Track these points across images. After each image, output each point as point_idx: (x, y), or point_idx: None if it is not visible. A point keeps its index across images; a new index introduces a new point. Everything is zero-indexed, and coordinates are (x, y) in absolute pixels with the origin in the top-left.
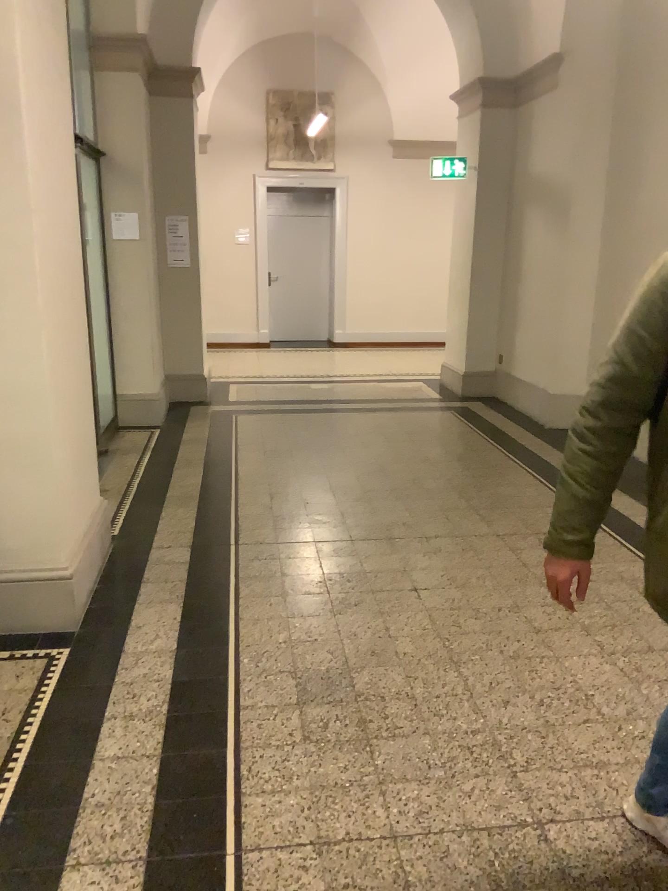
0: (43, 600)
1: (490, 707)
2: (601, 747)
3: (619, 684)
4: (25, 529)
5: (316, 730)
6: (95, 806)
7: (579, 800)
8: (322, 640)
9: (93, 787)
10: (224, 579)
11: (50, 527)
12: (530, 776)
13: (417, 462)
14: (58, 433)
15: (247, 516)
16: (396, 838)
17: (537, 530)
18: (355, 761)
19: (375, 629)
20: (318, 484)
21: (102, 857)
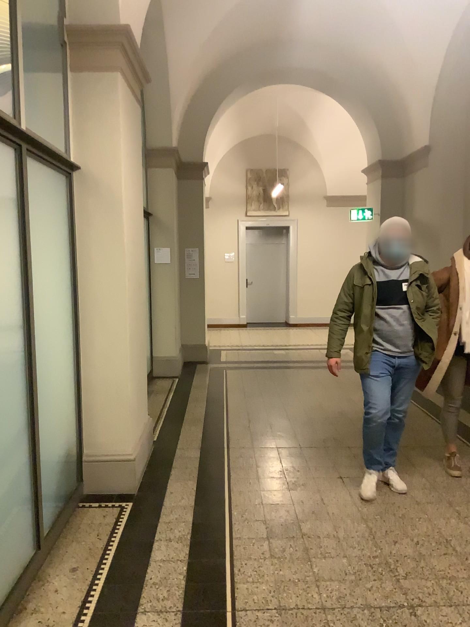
0: (117, 474)
1: (385, 543)
2: (453, 568)
3: (469, 534)
4: (109, 430)
5: (278, 551)
6: (152, 583)
7: (437, 595)
8: (282, 503)
9: (151, 574)
10: (221, 468)
11: (123, 430)
12: (407, 581)
13: (344, 401)
14: (130, 375)
15: (234, 432)
16: (325, 609)
17: (422, 444)
18: (301, 568)
19: (314, 498)
20: (279, 414)
21: (158, 608)
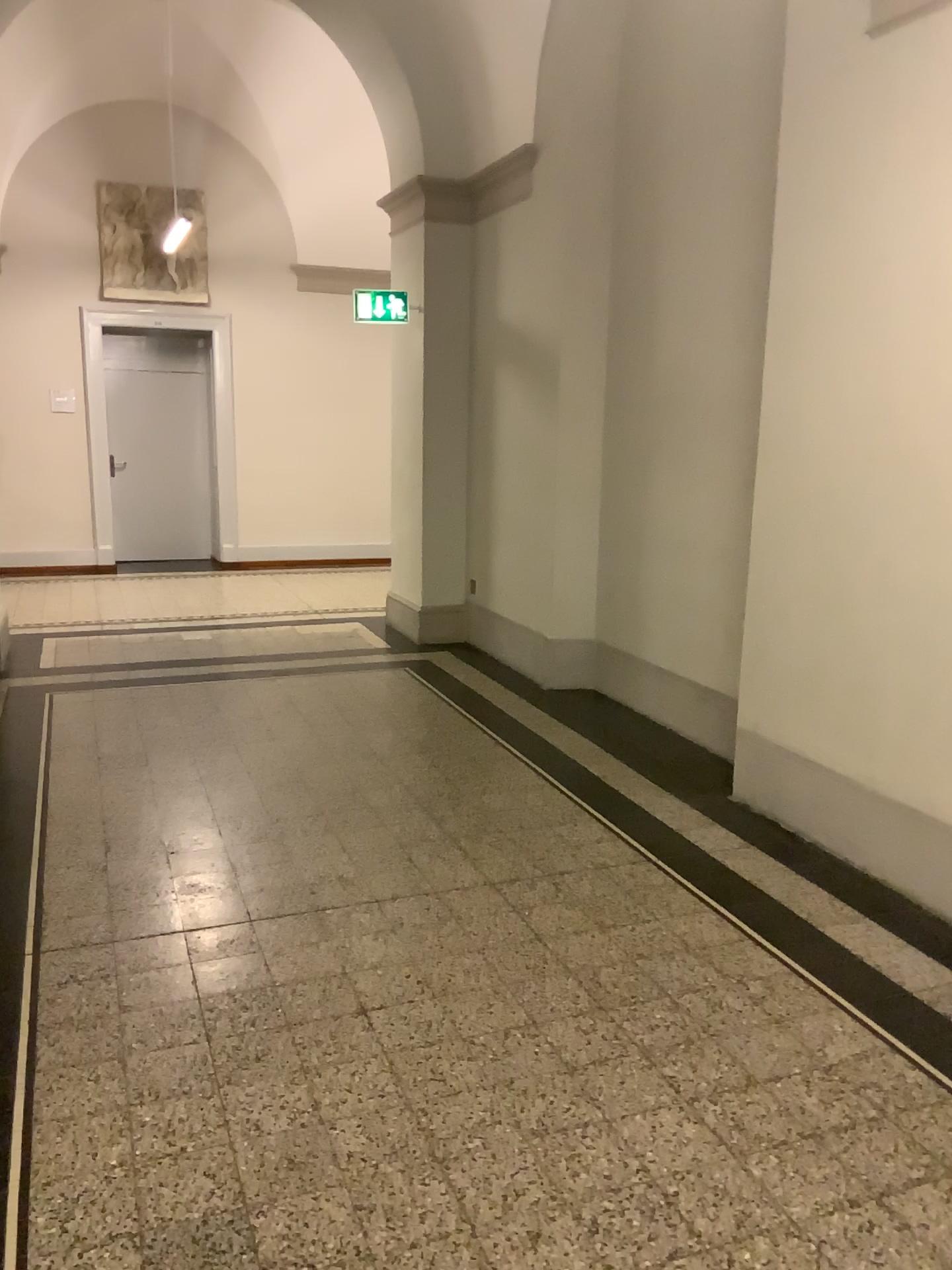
0: None
1: (510, 1259)
2: None
3: (717, 1166)
4: None
5: None
6: None
7: None
8: (195, 1148)
9: None
10: (8, 1034)
11: None
12: None
13: (356, 763)
14: None
15: (61, 891)
16: None
17: (551, 870)
18: None
19: (293, 1111)
20: (190, 816)
21: None
